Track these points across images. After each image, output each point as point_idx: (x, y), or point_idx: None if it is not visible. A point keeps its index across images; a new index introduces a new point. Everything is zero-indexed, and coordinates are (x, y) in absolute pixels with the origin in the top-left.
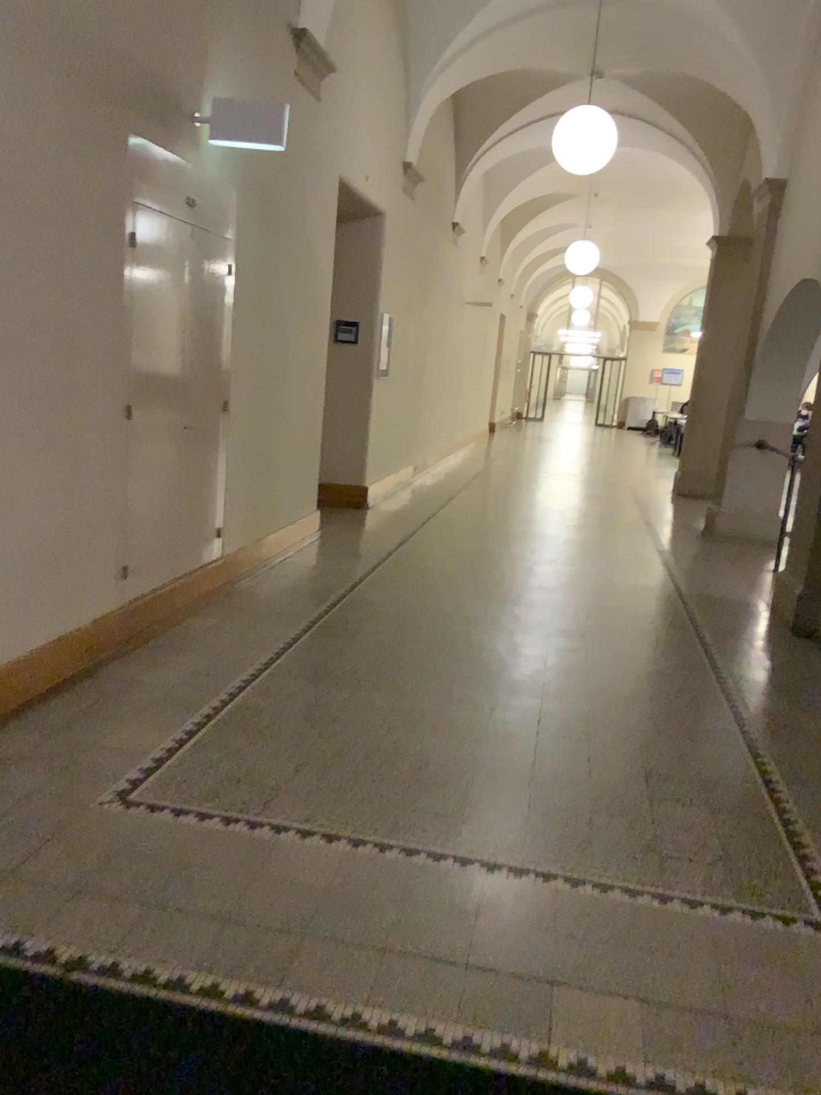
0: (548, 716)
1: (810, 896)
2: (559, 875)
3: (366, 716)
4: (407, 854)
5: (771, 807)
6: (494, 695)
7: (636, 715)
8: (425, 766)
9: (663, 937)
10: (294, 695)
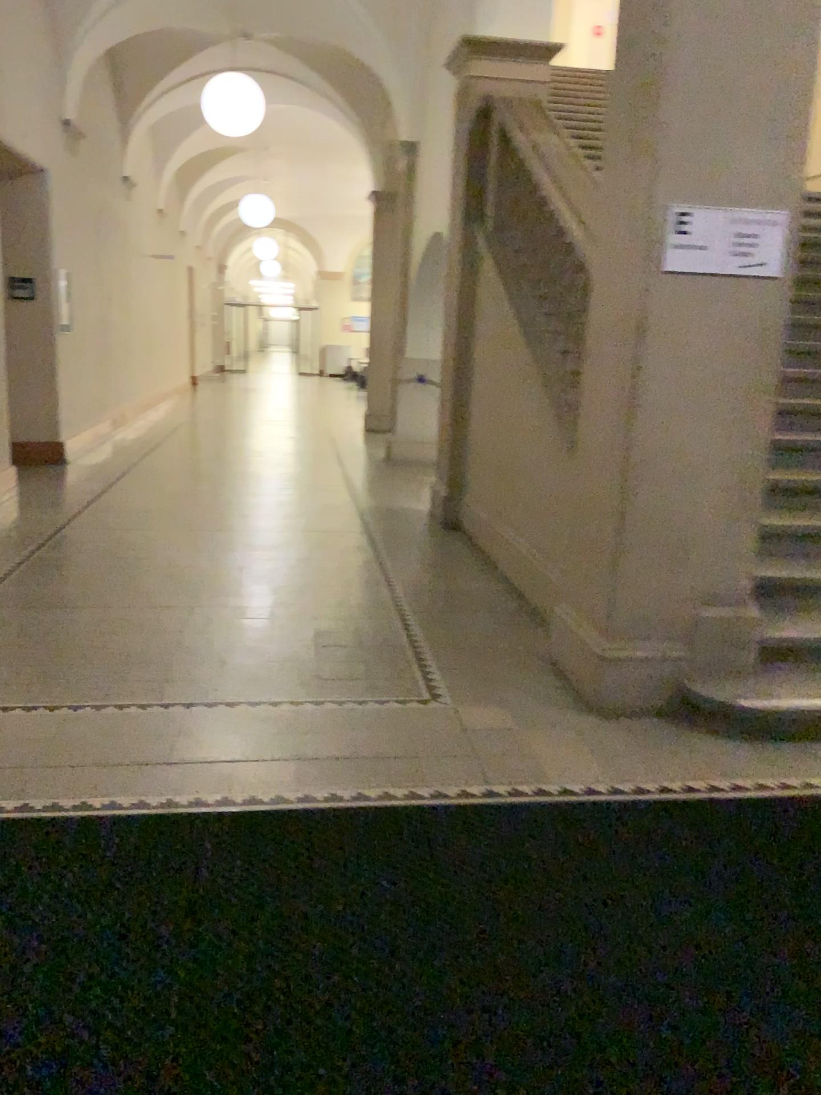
0: (236, 605)
1: (421, 686)
2: (239, 702)
3: (77, 624)
4: (118, 707)
5: (403, 640)
6: (190, 596)
7: (309, 596)
8: (131, 651)
9: (314, 723)
10: (8, 617)
